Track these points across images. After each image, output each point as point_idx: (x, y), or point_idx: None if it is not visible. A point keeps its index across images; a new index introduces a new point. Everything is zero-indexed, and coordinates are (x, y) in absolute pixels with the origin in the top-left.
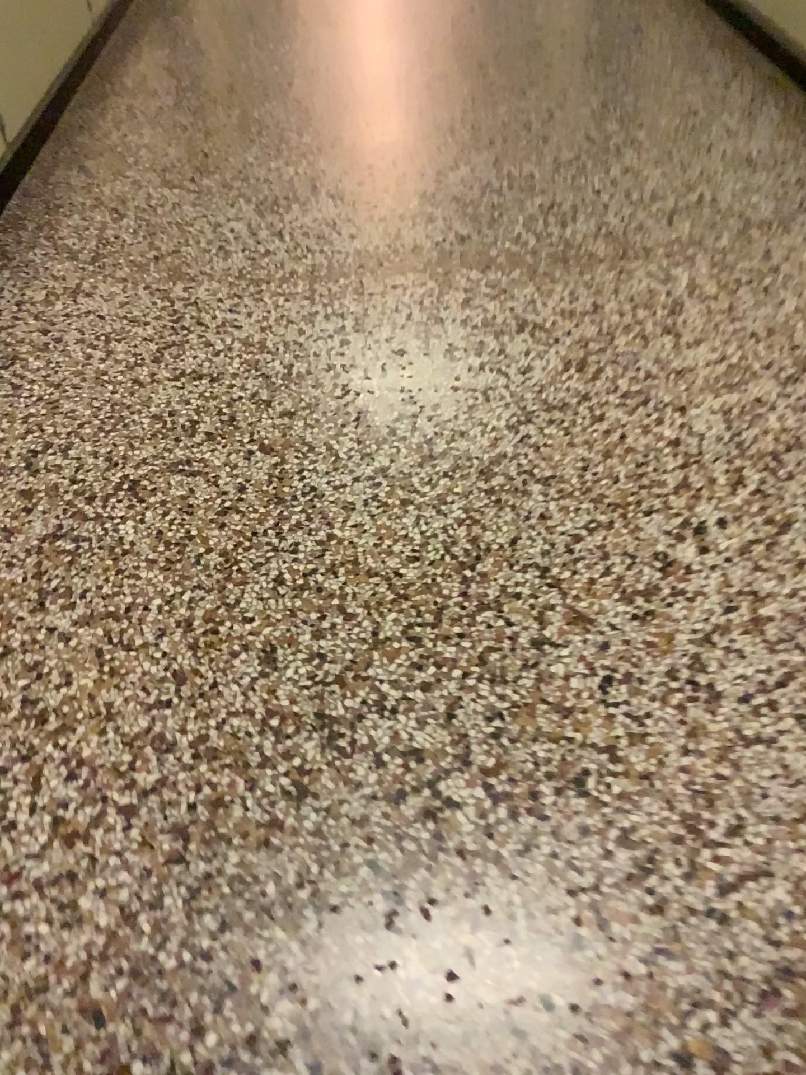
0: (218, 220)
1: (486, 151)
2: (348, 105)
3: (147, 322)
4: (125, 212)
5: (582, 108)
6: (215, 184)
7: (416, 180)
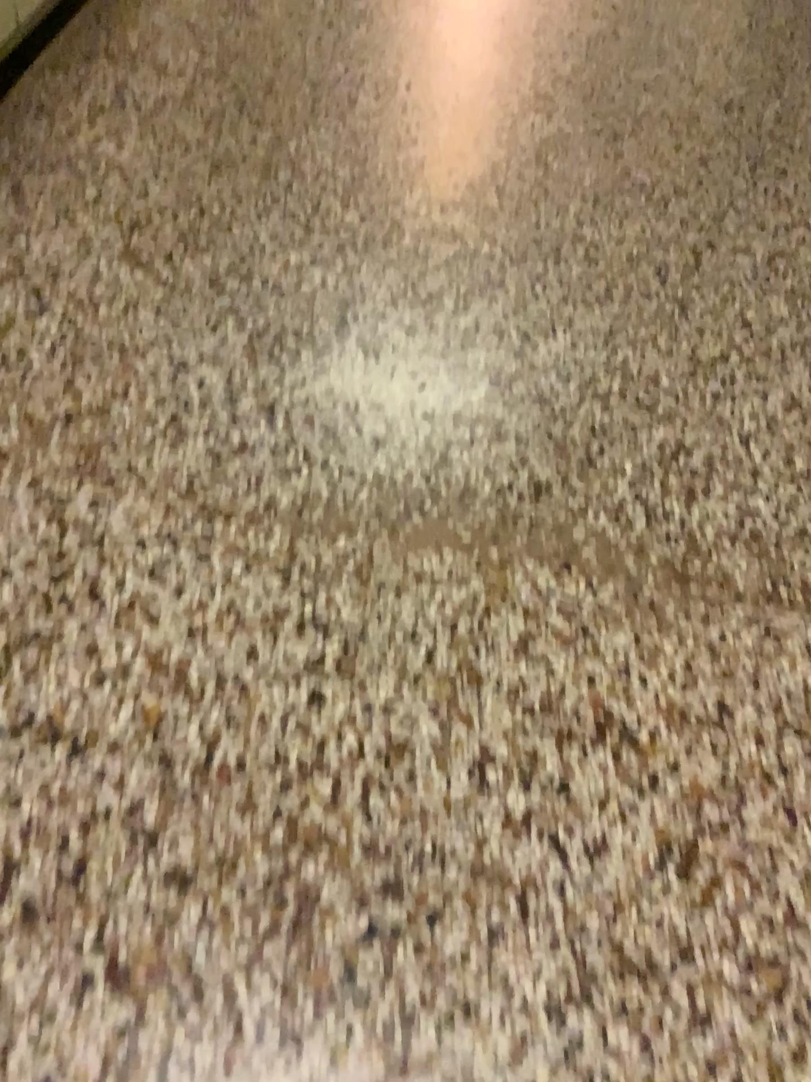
0: (183, 356)
1: (600, 310)
2: (423, 163)
3: (6, 576)
4: (49, 301)
5: (743, 258)
6: (200, 273)
7: (491, 345)
